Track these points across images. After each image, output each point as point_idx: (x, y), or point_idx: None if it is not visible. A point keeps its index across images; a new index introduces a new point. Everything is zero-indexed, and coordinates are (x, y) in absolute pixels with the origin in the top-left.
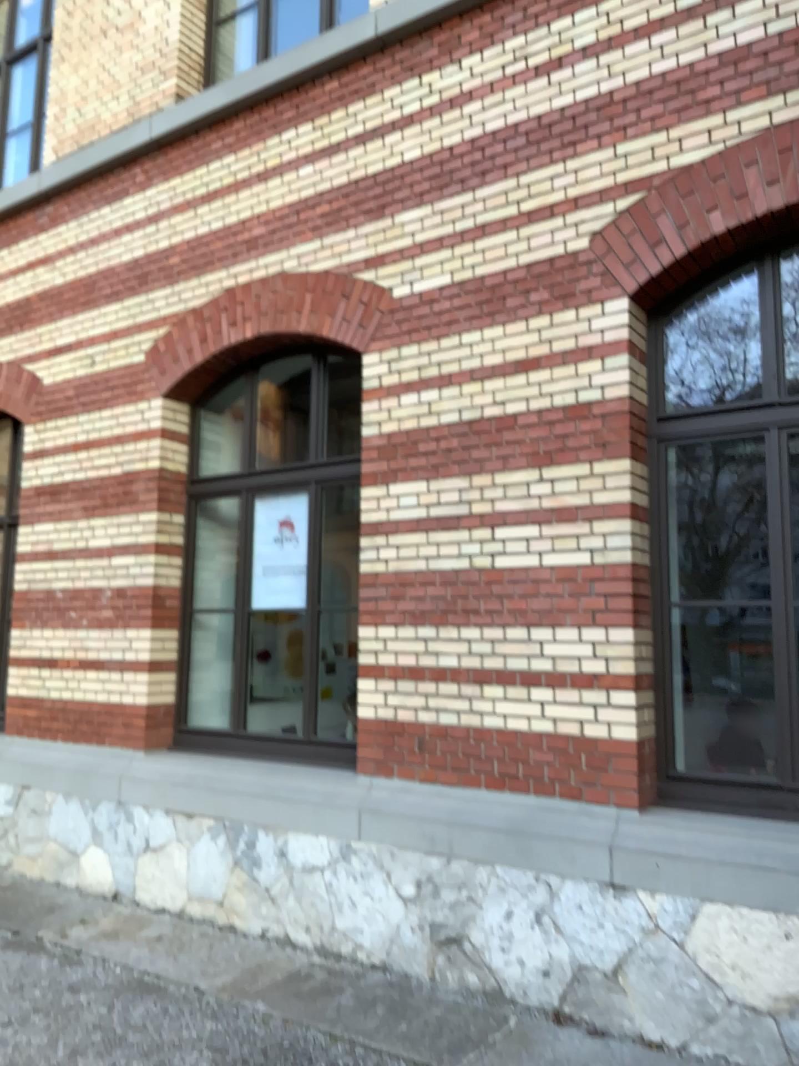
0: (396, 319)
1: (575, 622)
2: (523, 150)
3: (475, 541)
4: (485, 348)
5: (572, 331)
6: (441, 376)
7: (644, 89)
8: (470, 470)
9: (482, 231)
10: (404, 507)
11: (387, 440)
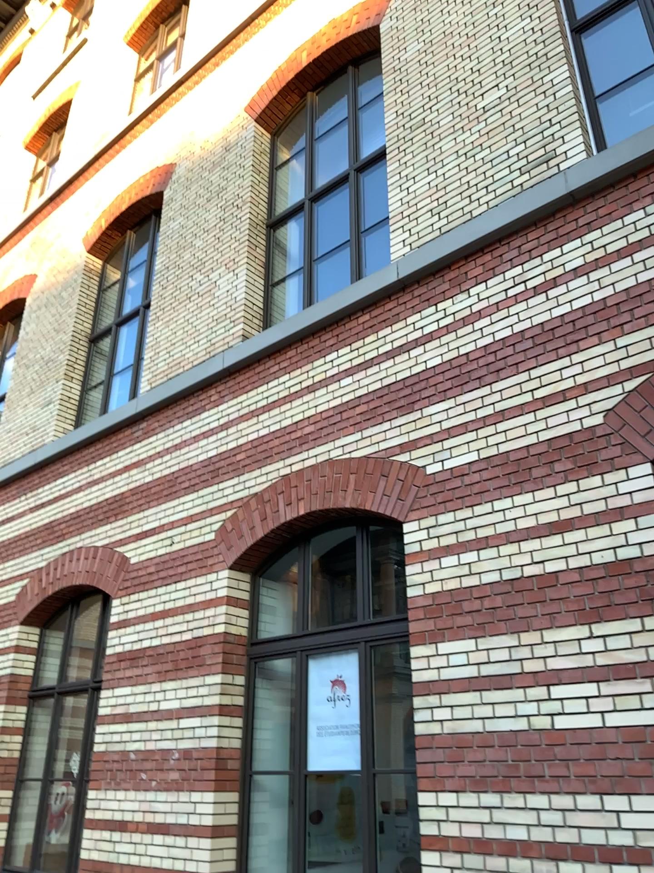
0: (432, 493)
1: (650, 788)
2: (531, 350)
3: (530, 701)
4: (518, 515)
5: (600, 495)
6: (478, 541)
7: (632, 294)
8: (517, 628)
9: (502, 415)
10: (455, 666)
11: (433, 602)
